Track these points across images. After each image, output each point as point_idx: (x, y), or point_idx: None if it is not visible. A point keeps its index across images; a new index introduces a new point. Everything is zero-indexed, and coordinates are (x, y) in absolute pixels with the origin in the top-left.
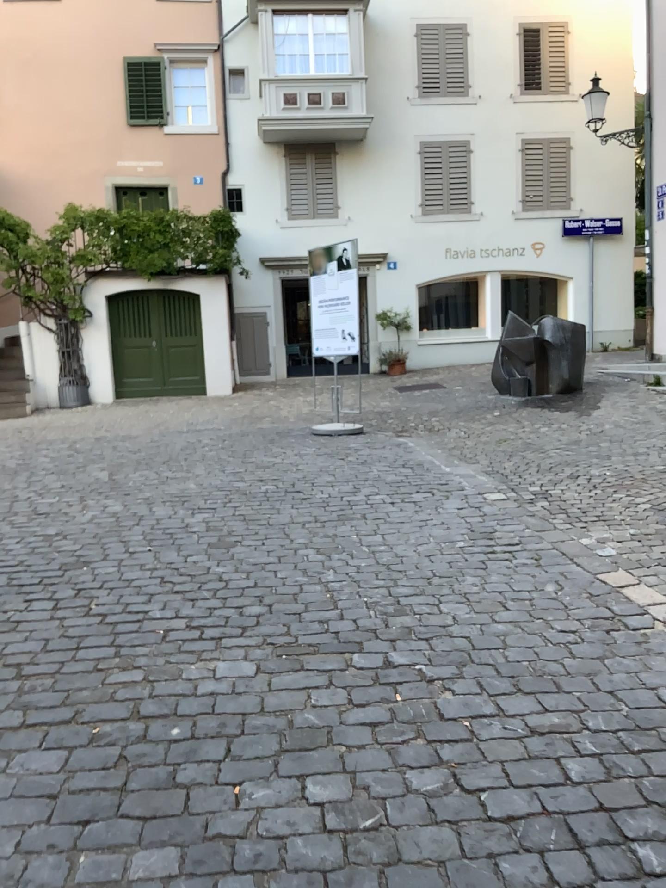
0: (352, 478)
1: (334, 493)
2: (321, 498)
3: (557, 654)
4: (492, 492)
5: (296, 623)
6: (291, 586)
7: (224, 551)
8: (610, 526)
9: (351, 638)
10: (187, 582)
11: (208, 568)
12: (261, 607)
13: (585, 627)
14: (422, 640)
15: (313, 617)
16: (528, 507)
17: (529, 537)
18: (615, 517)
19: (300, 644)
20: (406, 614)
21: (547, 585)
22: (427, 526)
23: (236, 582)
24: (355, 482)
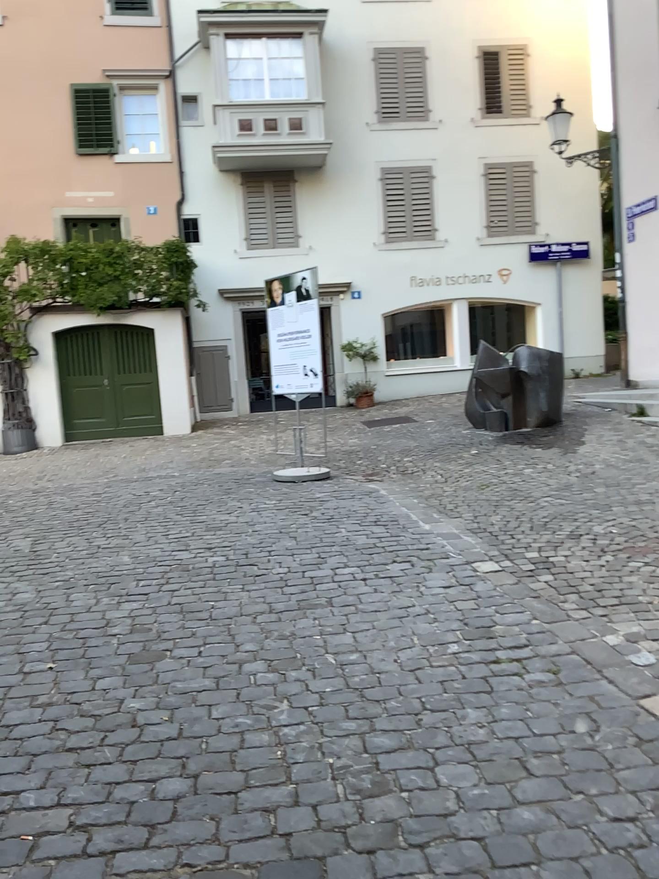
0: (317, 543)
1: (293, 567)
2: (278, 574)
3: (620, 878)
4: (482, 561)
5: (230, 813)
6: (228, 735)
7: (147, 669)
8: (637, 613)
9: (309, 850)
10: (87, 729)
11: (121, 700)
12: (182, 782)
13: (649, 811)
14: (414, 850)
15: (255, 798)
16: (529, 584)
17: (538, 633)
18: (640, 598)
19: (231, 864)
20: (387, 791)
21: (577, 723)
22: (409, 617)
23: (156, 727)
24: (320, 551)
